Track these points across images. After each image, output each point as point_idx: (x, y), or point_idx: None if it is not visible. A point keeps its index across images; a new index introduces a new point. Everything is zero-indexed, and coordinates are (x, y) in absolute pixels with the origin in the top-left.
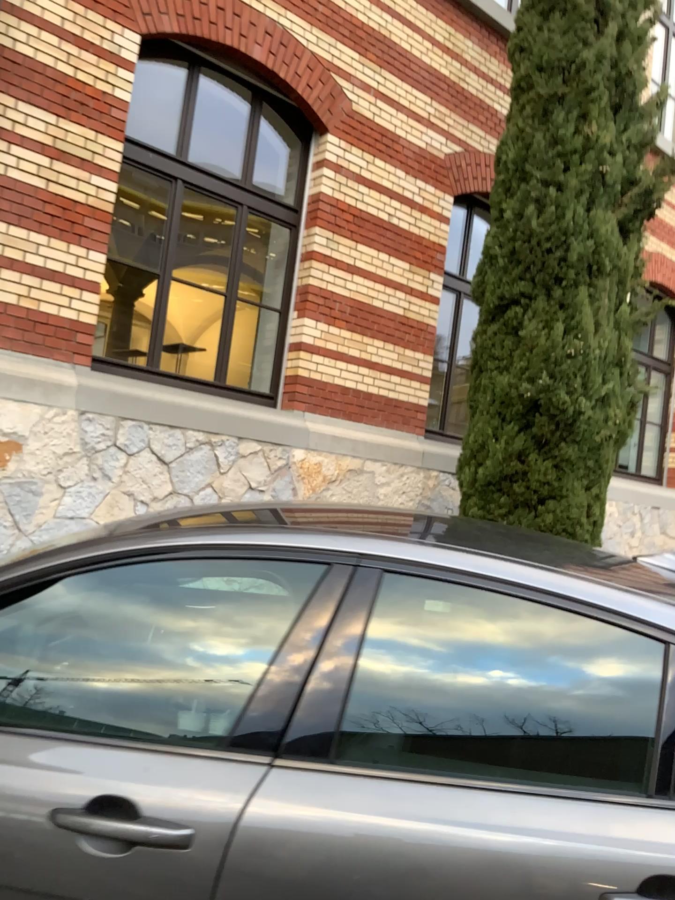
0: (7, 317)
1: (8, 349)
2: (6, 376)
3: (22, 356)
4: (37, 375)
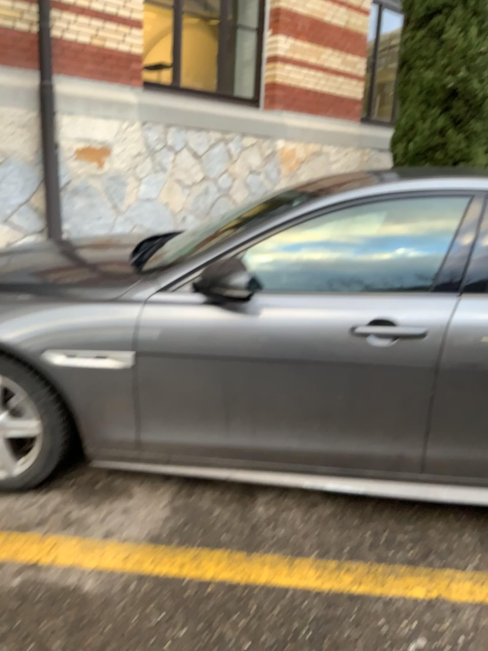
0: (86, 53)
1: (90, 79)
2: (94, 99)
3: (100, 83)
4: (112, 97)
